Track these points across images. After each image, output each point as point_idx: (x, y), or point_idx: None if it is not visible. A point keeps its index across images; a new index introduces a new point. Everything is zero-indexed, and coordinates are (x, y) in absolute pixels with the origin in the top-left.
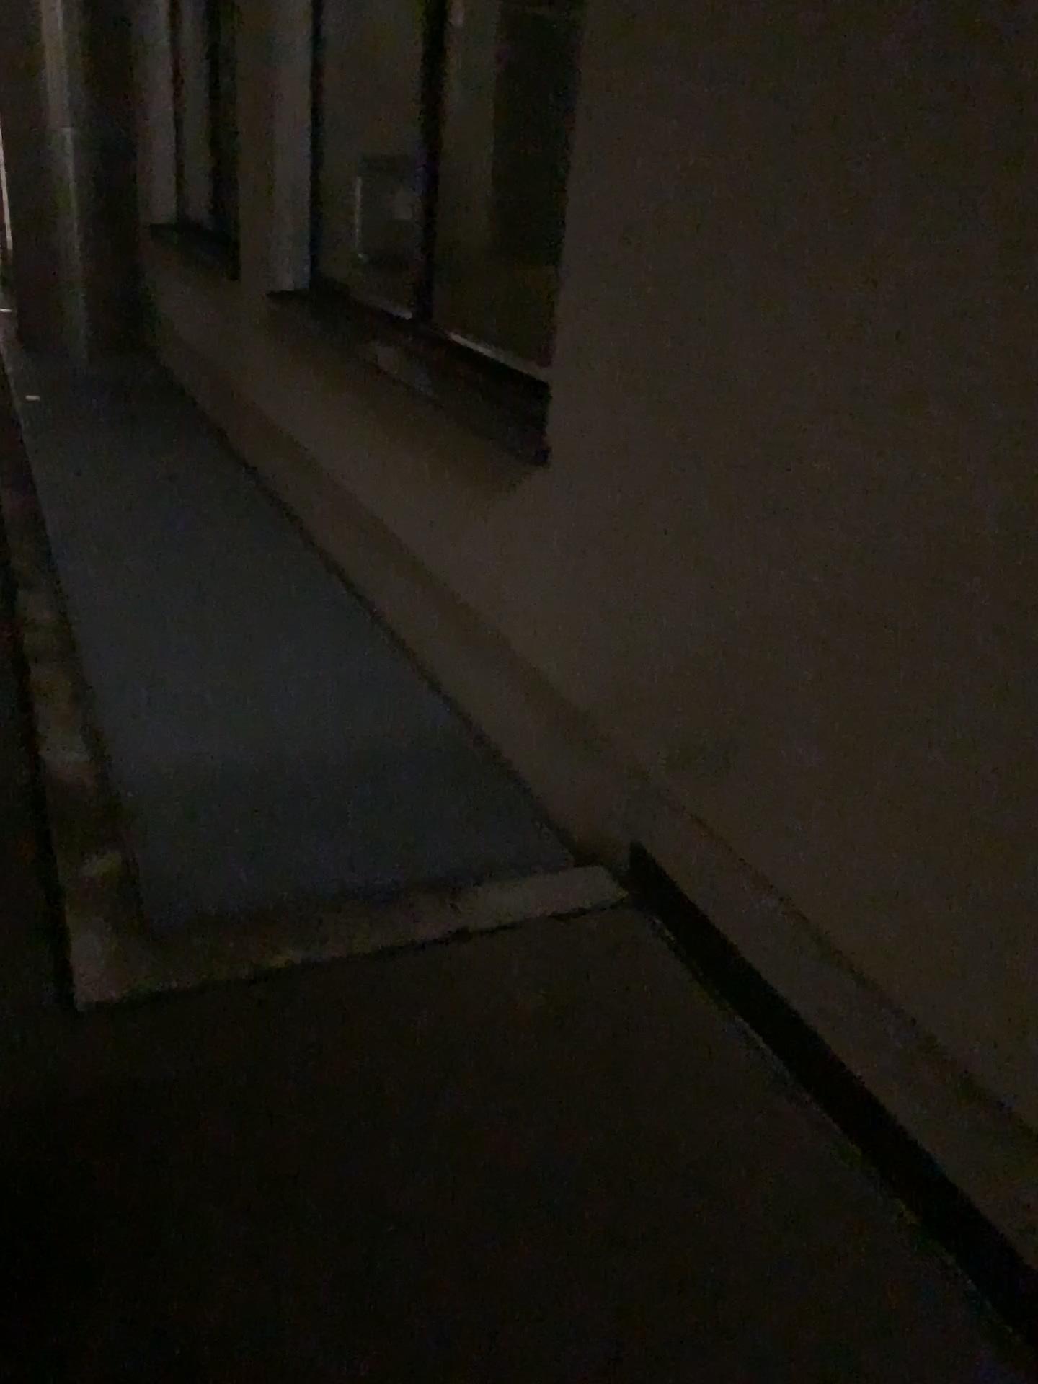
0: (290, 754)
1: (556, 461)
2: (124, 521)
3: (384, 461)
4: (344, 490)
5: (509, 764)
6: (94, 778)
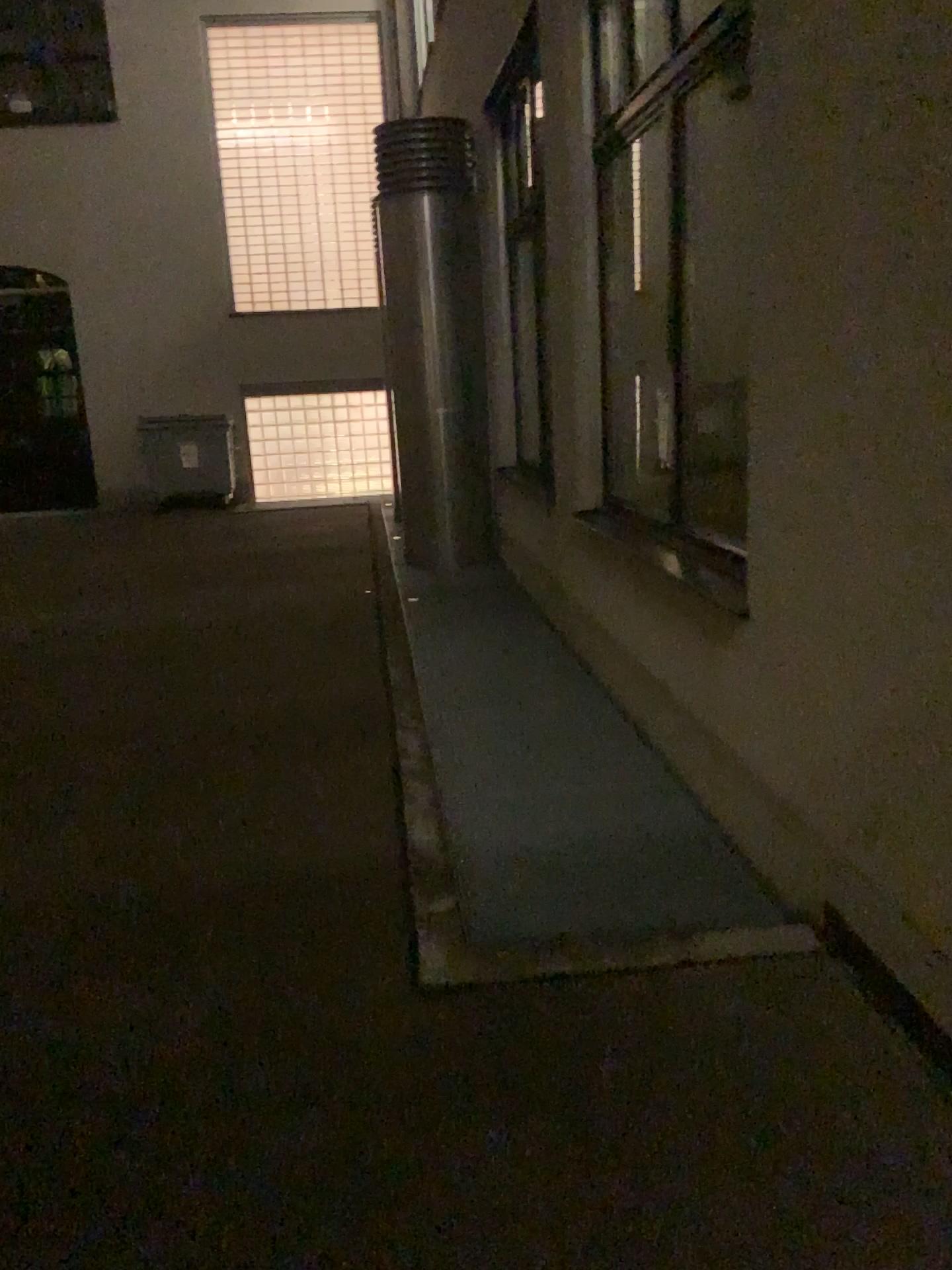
0: (573, 838)
1: (757, 610)
2: (468, 680)
3: (650, 622)
4: (626, 647)
5: (744, 849)
6: (435, 851)
